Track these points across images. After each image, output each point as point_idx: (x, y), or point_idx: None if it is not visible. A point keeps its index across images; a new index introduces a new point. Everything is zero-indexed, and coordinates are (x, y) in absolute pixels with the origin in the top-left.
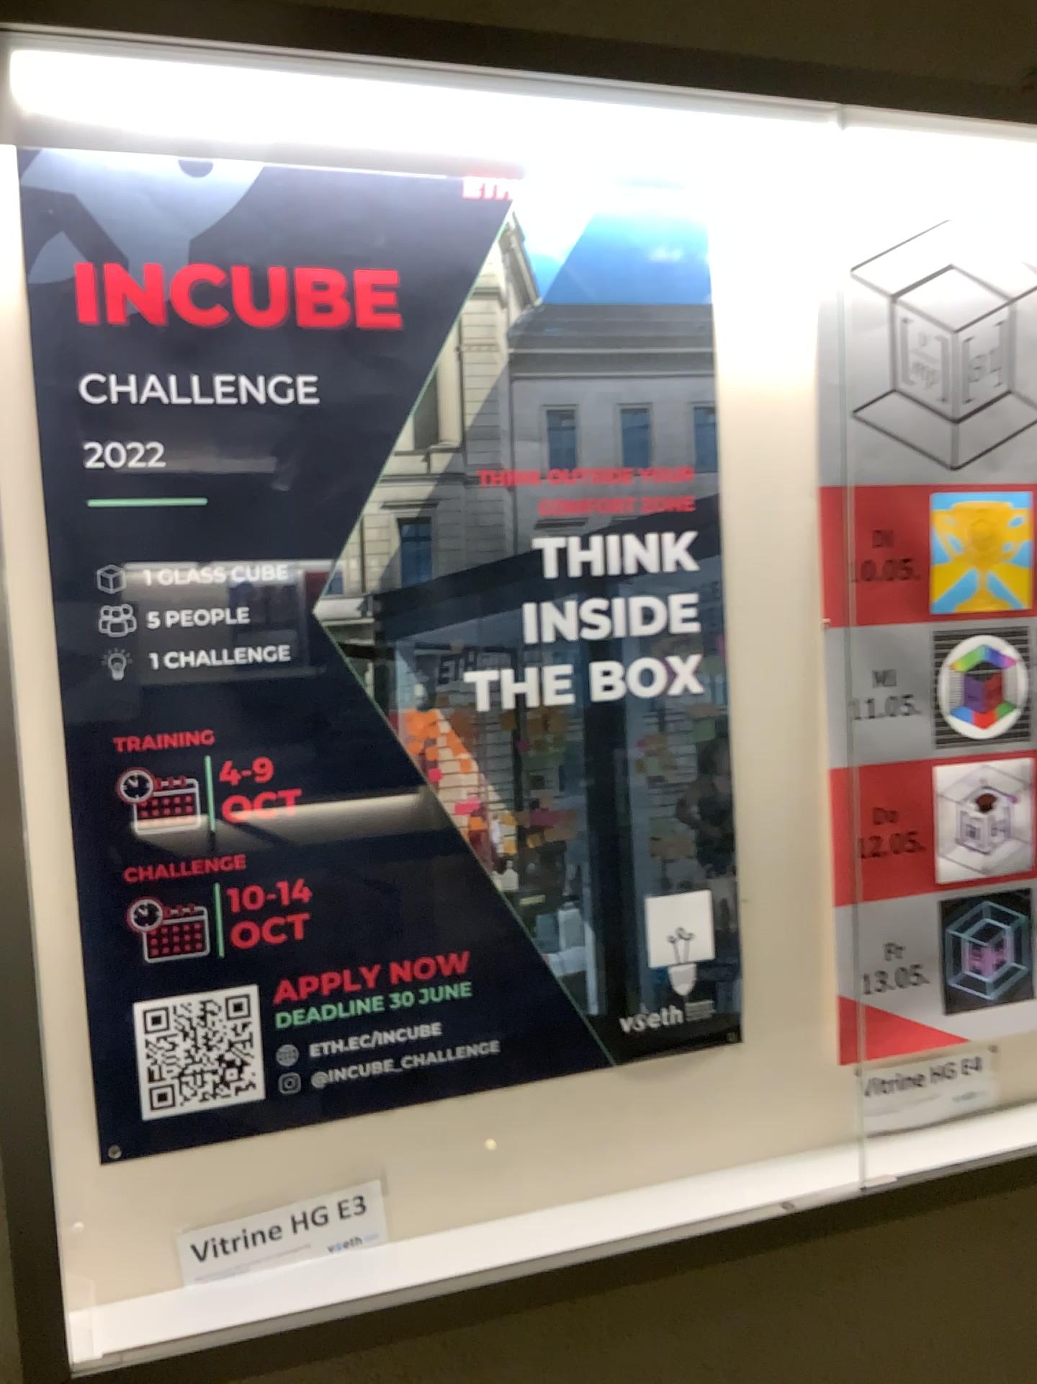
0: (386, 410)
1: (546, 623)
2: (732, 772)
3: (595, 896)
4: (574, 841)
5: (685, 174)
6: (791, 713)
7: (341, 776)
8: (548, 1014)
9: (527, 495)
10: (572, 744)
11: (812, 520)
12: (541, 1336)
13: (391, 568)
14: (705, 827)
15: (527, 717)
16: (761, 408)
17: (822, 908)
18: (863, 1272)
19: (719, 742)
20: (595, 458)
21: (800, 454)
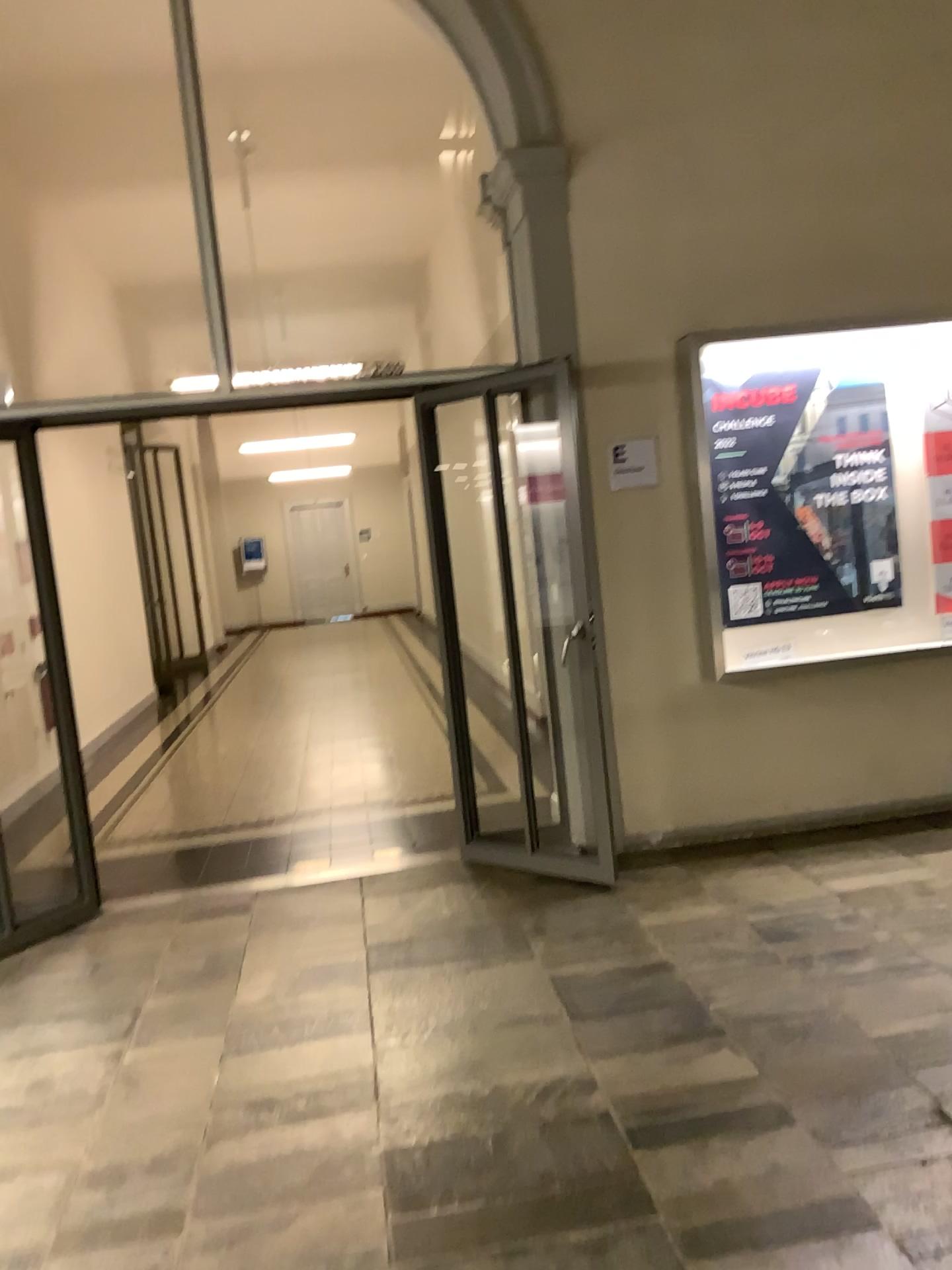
0: (789, 426)
1: (835, 483)
2: (893, 525)
3: (853, 562)
4: (846, 546)
5: (872, 351)
6: (912, 506)
7: (780, 528)
8: (840, 596)
9: (829, 446)
10: (844, 518)
11: (916, 447)
12: (840, 696)
13: (792, 470)
14: (886, 541)
15: (831, 510)
16: (899, 414)
17: (925, 567)
18: (945, 688)
19: (889, 516)
20: (848, 434)
21: (912, 427)
